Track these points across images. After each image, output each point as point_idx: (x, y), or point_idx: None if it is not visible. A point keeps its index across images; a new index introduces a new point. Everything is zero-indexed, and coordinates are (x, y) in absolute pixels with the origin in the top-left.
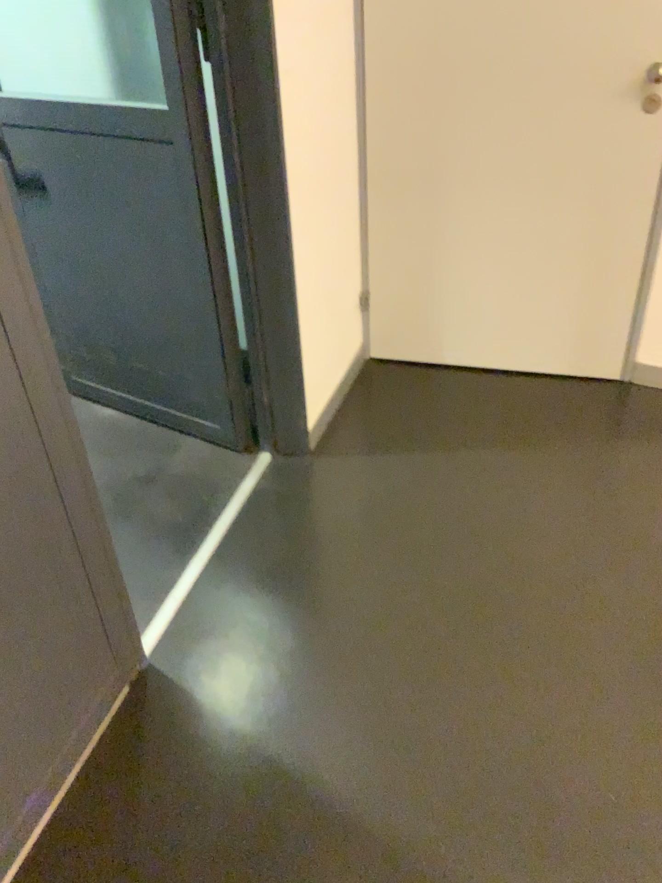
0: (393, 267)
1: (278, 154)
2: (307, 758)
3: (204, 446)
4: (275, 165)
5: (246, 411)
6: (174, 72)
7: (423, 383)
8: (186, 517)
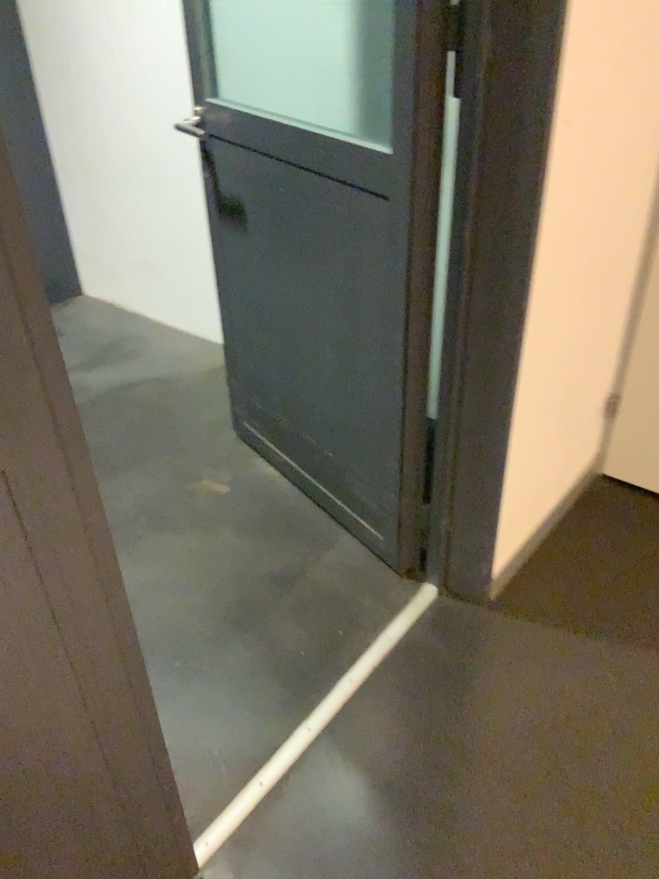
0: None
1: (532, 237)
2: None
3: (362, 552)
4: (523, 251)
5: (420, 532)
6: (410, 107)
7: None
8: (311, 658)
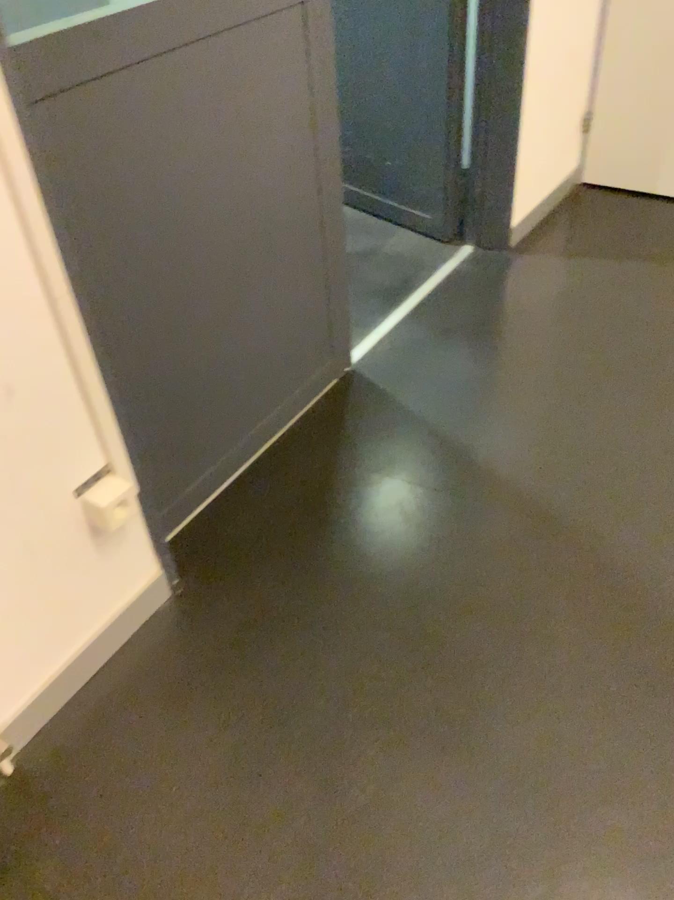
0: (619, 89)
1: None
2: (477, 445)
3: (416, 240)
4: None
5: (459, 206)
6: None
7: (629, 209)
8: (397, 286)
